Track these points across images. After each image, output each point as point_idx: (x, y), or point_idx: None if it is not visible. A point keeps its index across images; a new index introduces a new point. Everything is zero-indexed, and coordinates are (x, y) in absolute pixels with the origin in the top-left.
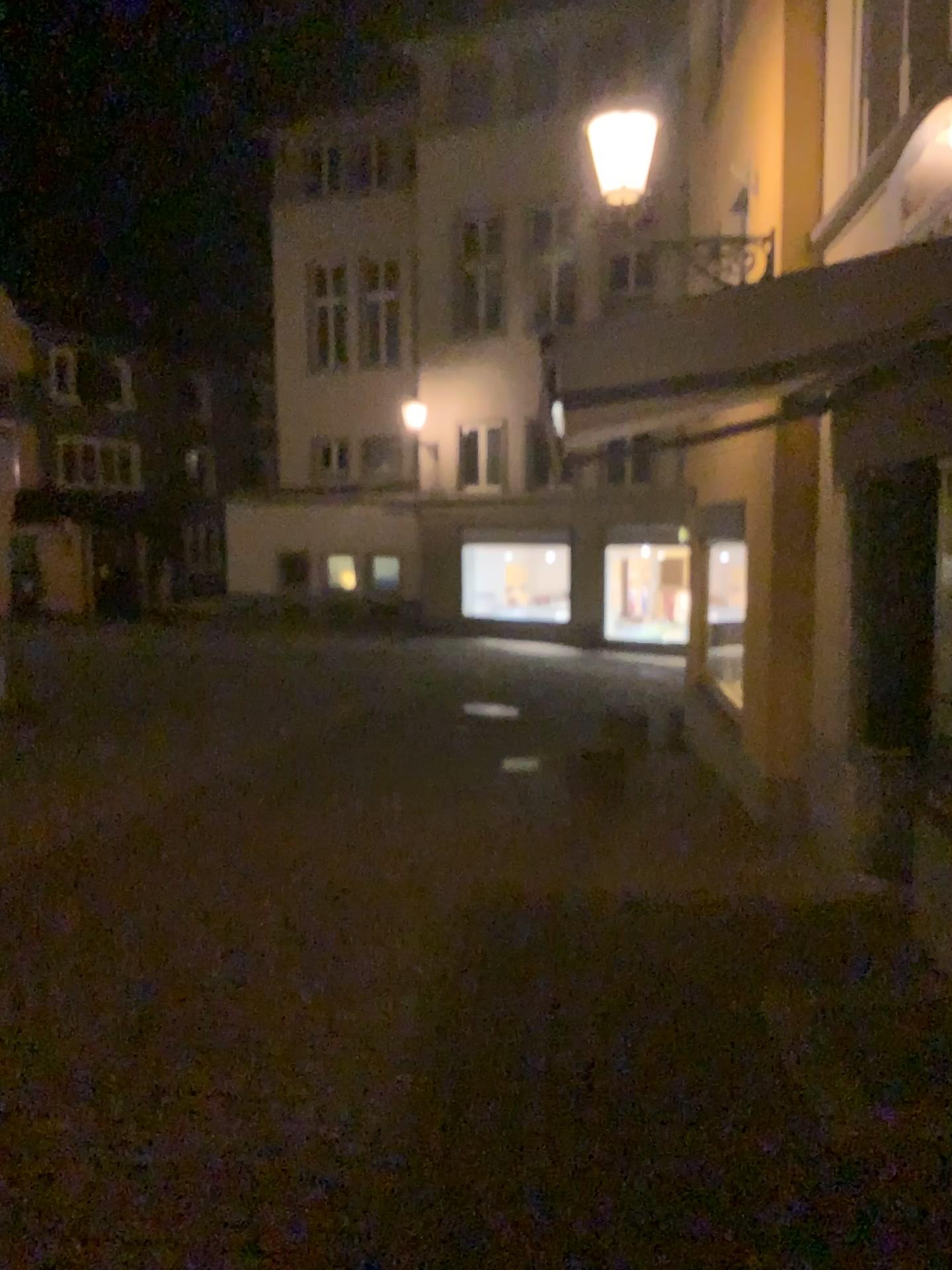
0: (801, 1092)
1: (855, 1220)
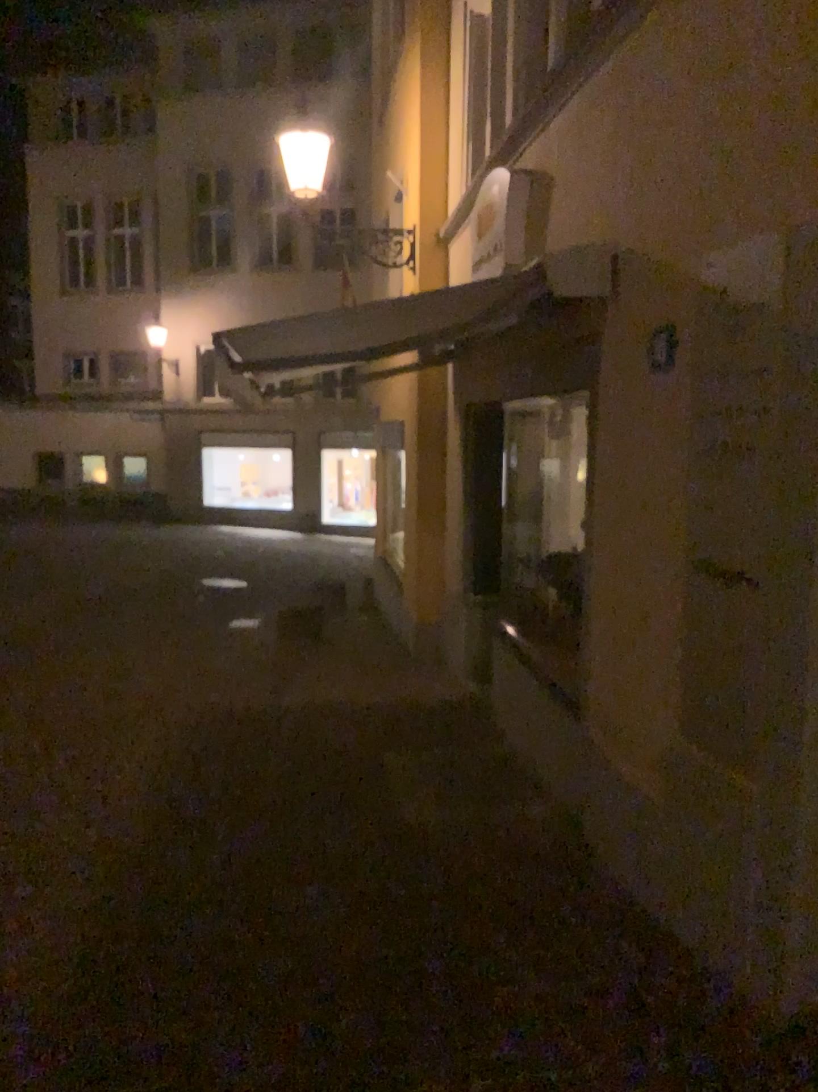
0: (395, 801)
1: (408, 857)
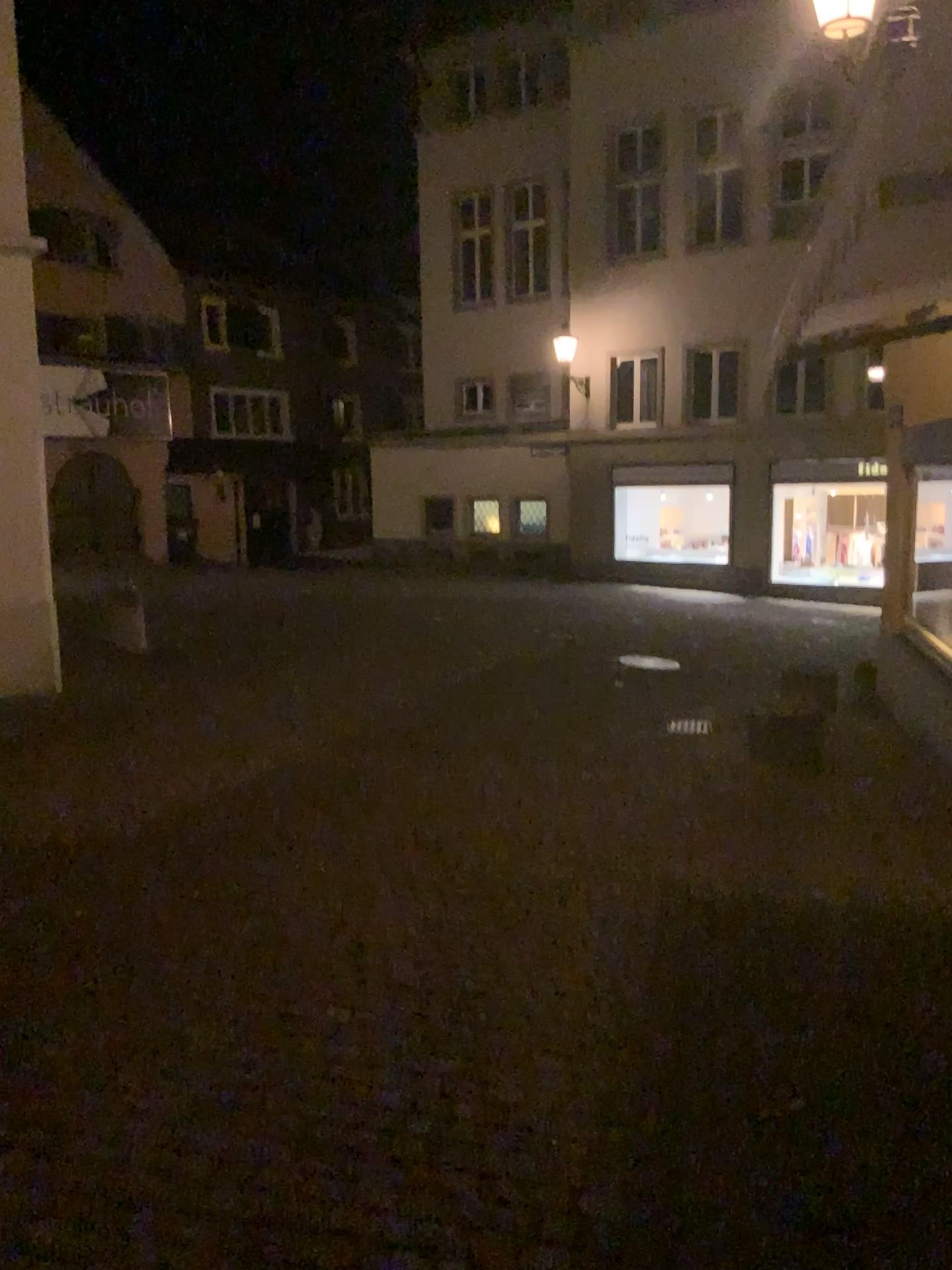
0: None
1: None
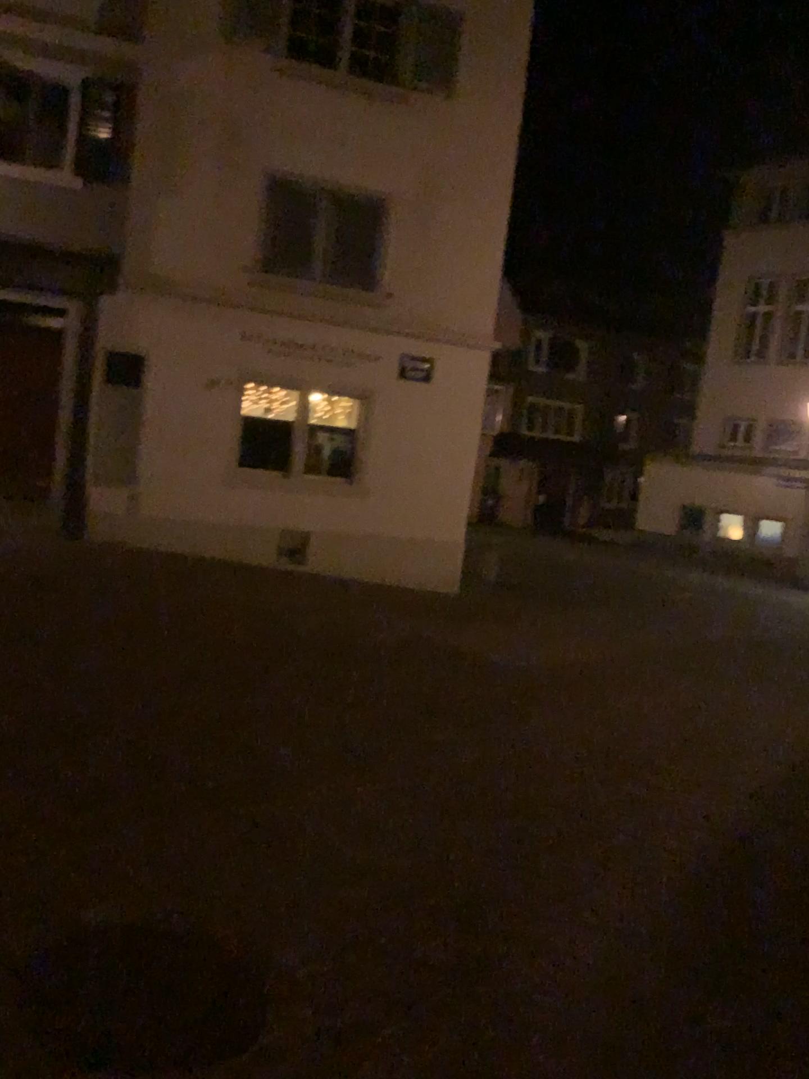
0: None
1: None
